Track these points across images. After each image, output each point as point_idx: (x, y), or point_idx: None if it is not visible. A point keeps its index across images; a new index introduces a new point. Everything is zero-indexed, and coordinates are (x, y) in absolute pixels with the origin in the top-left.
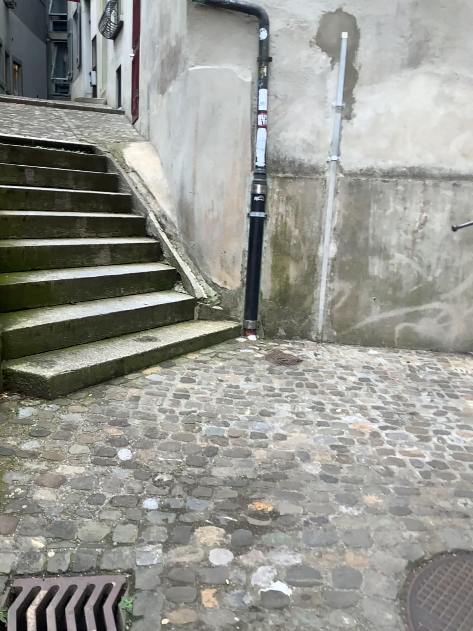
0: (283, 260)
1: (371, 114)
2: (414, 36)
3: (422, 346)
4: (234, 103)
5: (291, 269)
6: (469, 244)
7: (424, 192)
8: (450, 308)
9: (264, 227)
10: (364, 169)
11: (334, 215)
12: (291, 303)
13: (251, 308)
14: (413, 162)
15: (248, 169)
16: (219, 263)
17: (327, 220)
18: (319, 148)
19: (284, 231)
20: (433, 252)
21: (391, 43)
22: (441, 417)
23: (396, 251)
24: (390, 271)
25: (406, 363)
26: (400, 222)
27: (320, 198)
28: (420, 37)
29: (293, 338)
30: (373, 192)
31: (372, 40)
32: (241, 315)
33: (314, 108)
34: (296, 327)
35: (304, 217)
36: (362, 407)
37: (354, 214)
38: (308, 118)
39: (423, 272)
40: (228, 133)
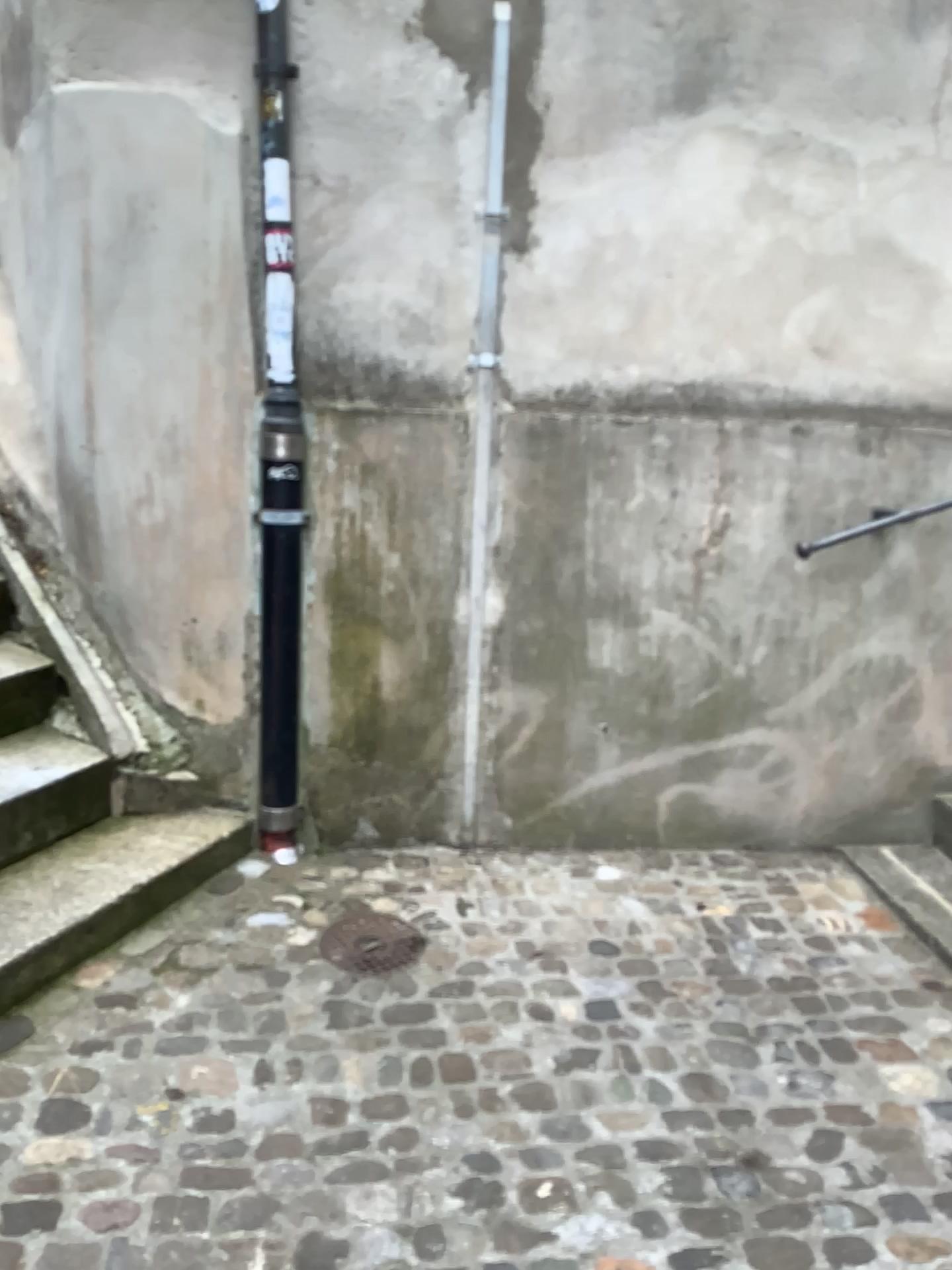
0: (359, 640)
1: (581, 236)
2: (688, 24)
3: (727, 842)
4: (194, 196)
5: (384, 664)
6: (836, 581)
7: (723, 448)
8: (792, 745)
9: (302, 551)
10: (569, 389)
11: (491, 514)
12: (387, 756)
13: (276, 774)
14: (694, 369)
15: (249, 389)
16: (181, 653)
17: (474, 530)
18: (446, 330)
19: (358, 561)
20: (750, 603)
21: (630, 43)
22: (833, 1161)
23: (656, 605)
24: (642, 657)
25: (696, 914)
26: (665, 529)
27: (454, 469)
28: (705, 29)
29: (398, 846)
30: (593, 450)
31: (579, 31)
32: (251, 795)
33: (426, 218)
34: (404, 818)
35: (413, 523)
36: (609, 1153)
37: (545, 510)
38: (412, 247)
39: (725, 656)
40: (182, 284)
